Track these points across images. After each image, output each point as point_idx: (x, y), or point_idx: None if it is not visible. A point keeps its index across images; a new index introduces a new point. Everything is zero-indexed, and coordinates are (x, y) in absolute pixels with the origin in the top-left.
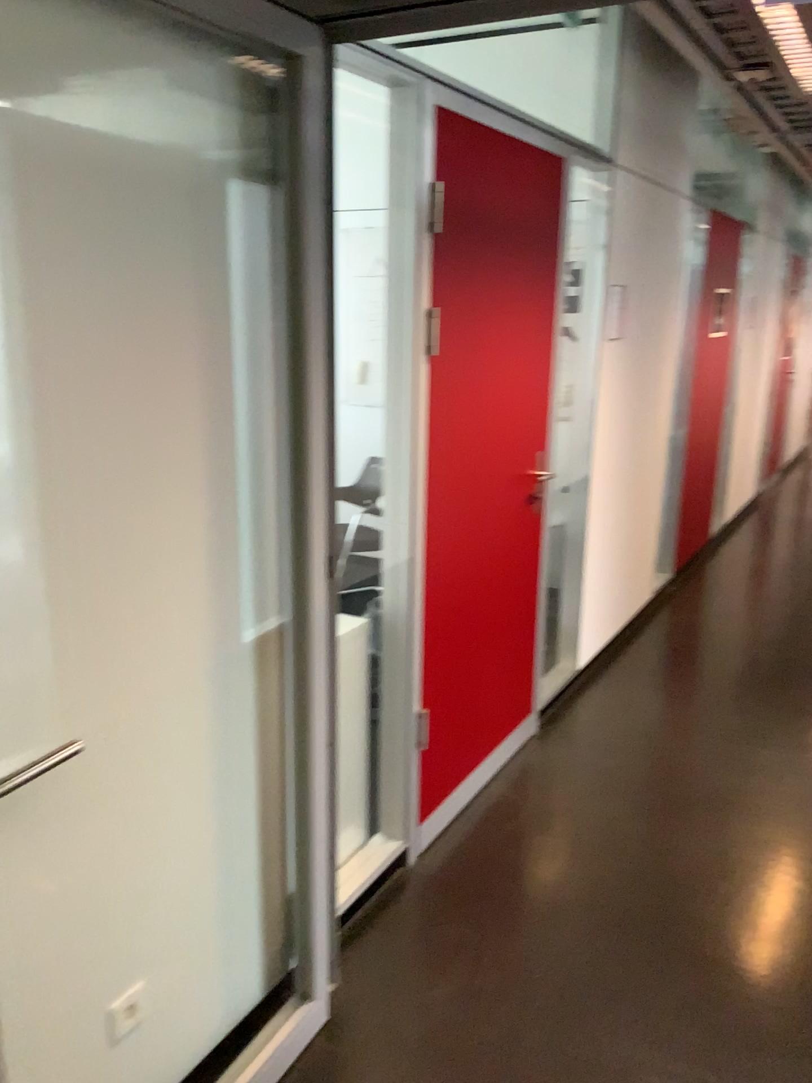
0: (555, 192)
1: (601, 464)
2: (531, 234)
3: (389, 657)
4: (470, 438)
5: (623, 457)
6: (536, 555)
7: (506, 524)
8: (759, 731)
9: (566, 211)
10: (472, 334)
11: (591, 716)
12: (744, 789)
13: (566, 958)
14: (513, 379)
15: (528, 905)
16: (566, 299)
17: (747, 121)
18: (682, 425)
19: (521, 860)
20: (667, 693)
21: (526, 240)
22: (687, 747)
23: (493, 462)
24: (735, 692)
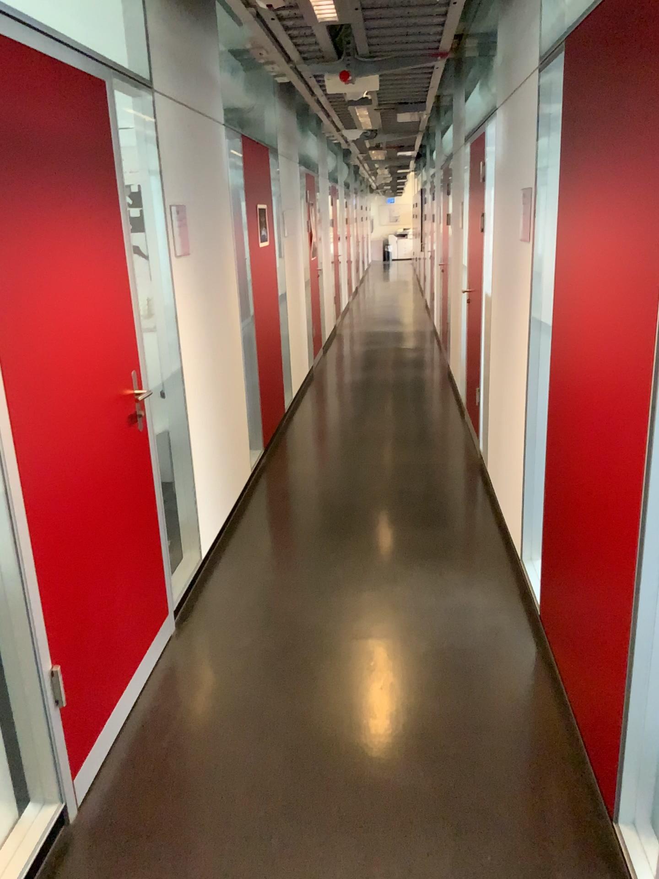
0: (100, 114)
1: (190, 372)
2: (83, 157)
3: (4, 629)
4: (54, 376)
5: (208, 362)
6: (145, 471)
7: (109, 448)
8: (361, 578)
9: (114, 135)
10: (34, 266)
11: (221, 601)
12: (362, 637)
13: (248, 874)
14: (90, 307)
15: (200, 826)
16: (130, 221)
17: (265, 51)
18: (250, 324)
19: (184, 777)
20: (281, 561)
21: (78, 163)
22: (308, 609)
23: (84, 394)
24: (334, 546)
